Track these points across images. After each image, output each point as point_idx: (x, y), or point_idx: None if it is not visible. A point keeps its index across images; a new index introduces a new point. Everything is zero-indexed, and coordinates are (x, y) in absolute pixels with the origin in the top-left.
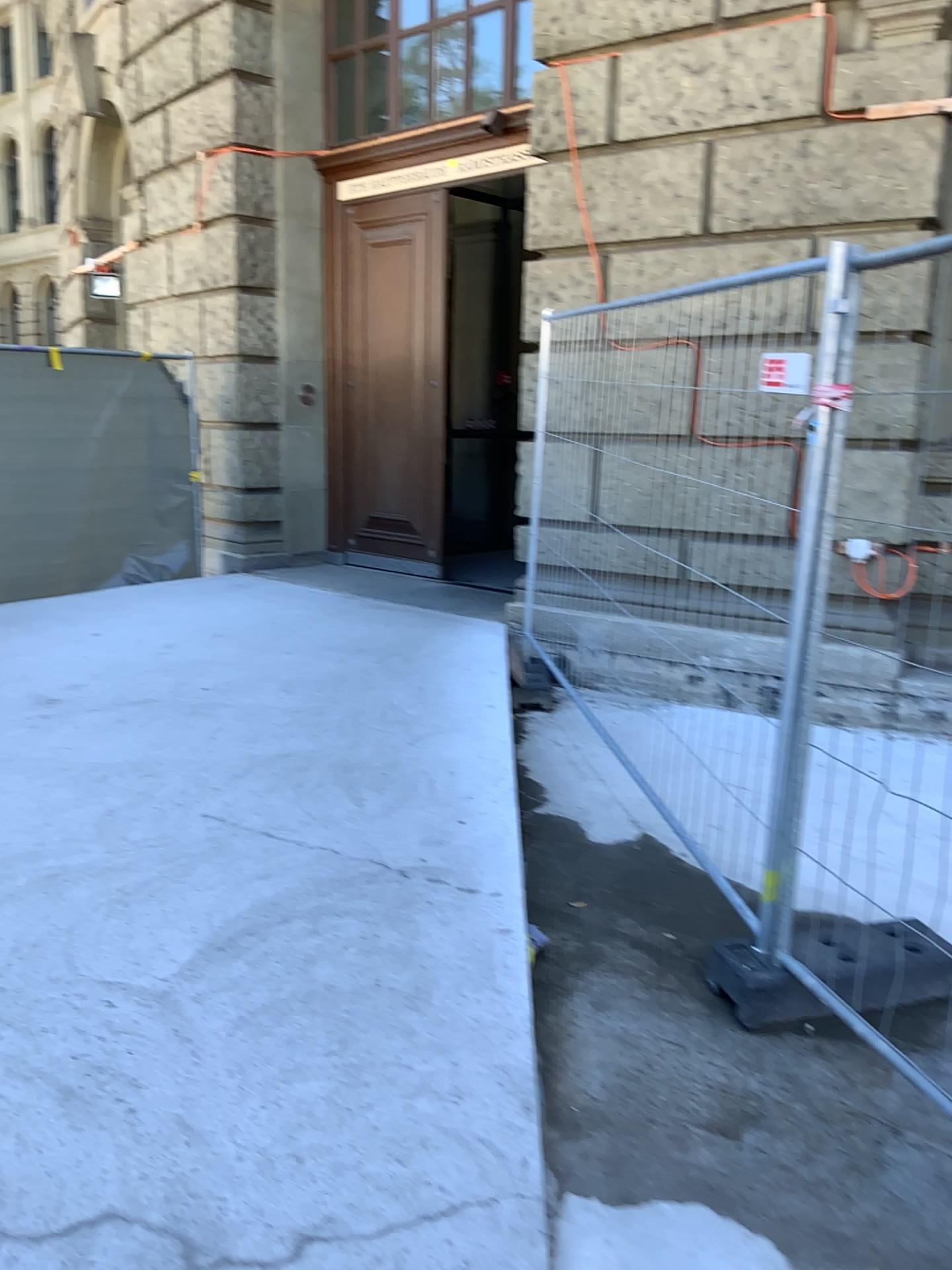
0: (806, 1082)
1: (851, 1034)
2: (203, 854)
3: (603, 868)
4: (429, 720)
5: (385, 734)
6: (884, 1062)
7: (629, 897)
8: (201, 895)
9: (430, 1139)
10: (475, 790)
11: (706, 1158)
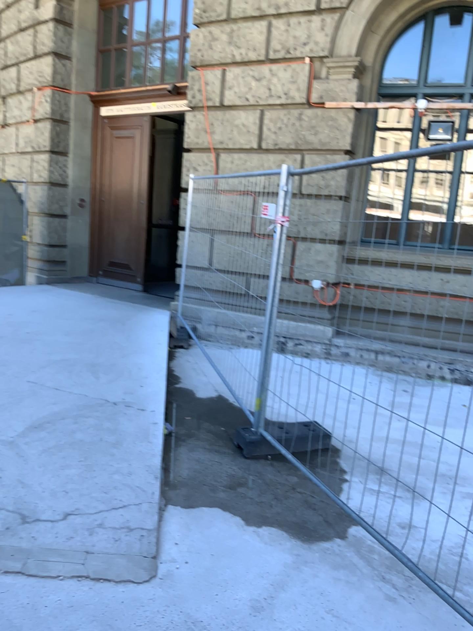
0: (265, 473)
1: (285, 459)
2: (29, 394)
3: (200, 406)
4: (131, 348)
5: (111, 352)
6: (295, 467)
7: (209, 416)
8: (29, 408)
9: (120, 486)
10: (148, 374)
11: (223, 494)
